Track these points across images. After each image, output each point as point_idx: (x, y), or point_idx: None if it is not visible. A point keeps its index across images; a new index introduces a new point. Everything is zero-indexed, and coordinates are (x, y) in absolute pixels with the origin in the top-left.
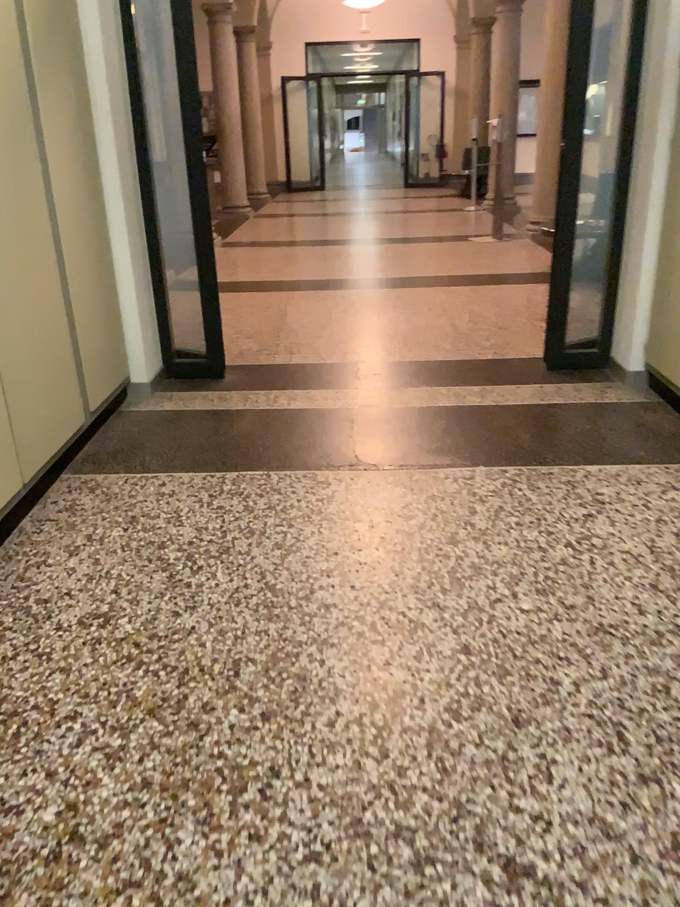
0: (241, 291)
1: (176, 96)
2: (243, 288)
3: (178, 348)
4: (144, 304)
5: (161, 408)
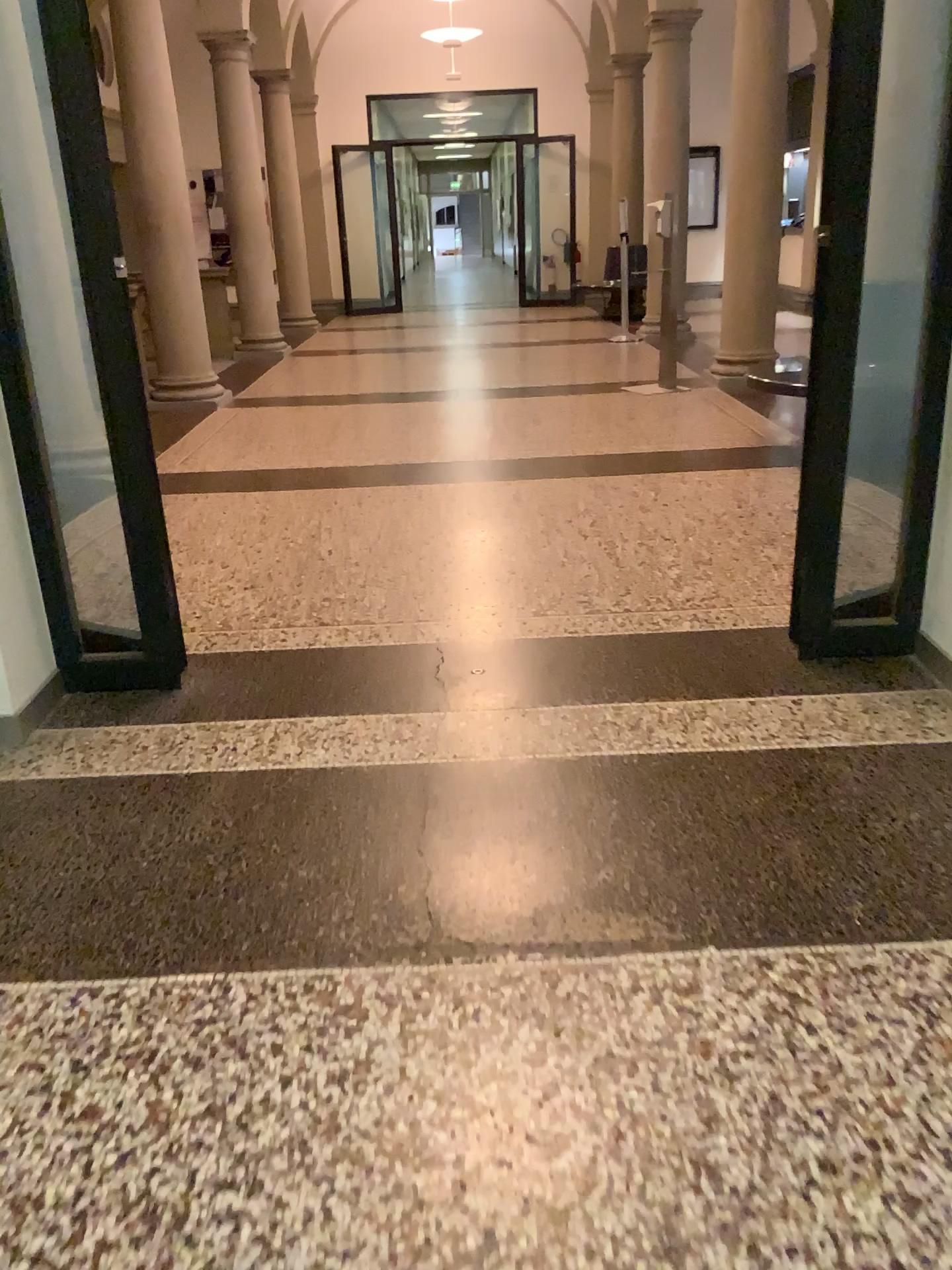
0: (244, 494)
1: (52, 147)
2: (249, 488)
3: (100, 627)
4: (4, 562)
5: (34, 776)
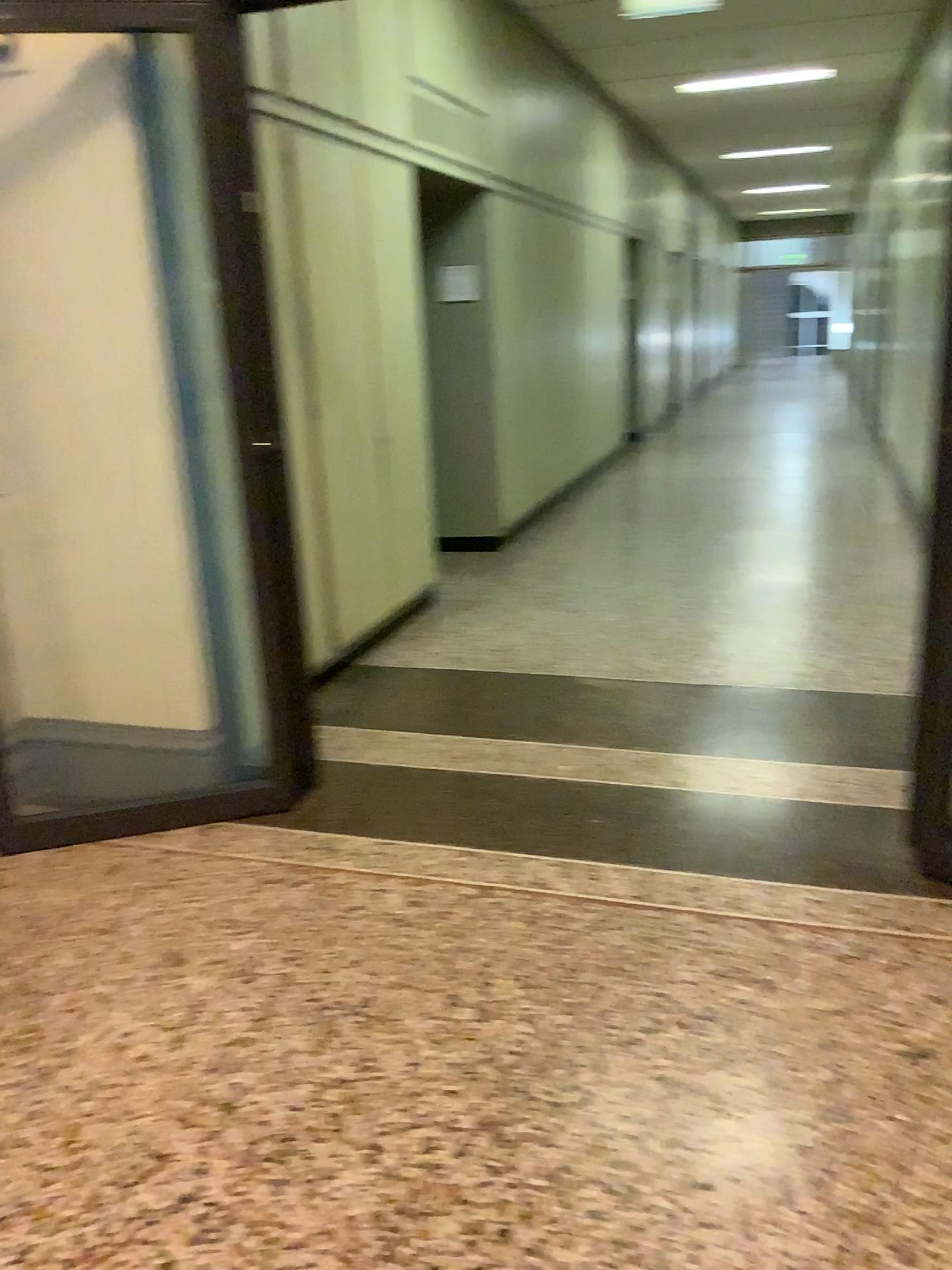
0: None
1: None
2: None
3: None
4: None
5: None
